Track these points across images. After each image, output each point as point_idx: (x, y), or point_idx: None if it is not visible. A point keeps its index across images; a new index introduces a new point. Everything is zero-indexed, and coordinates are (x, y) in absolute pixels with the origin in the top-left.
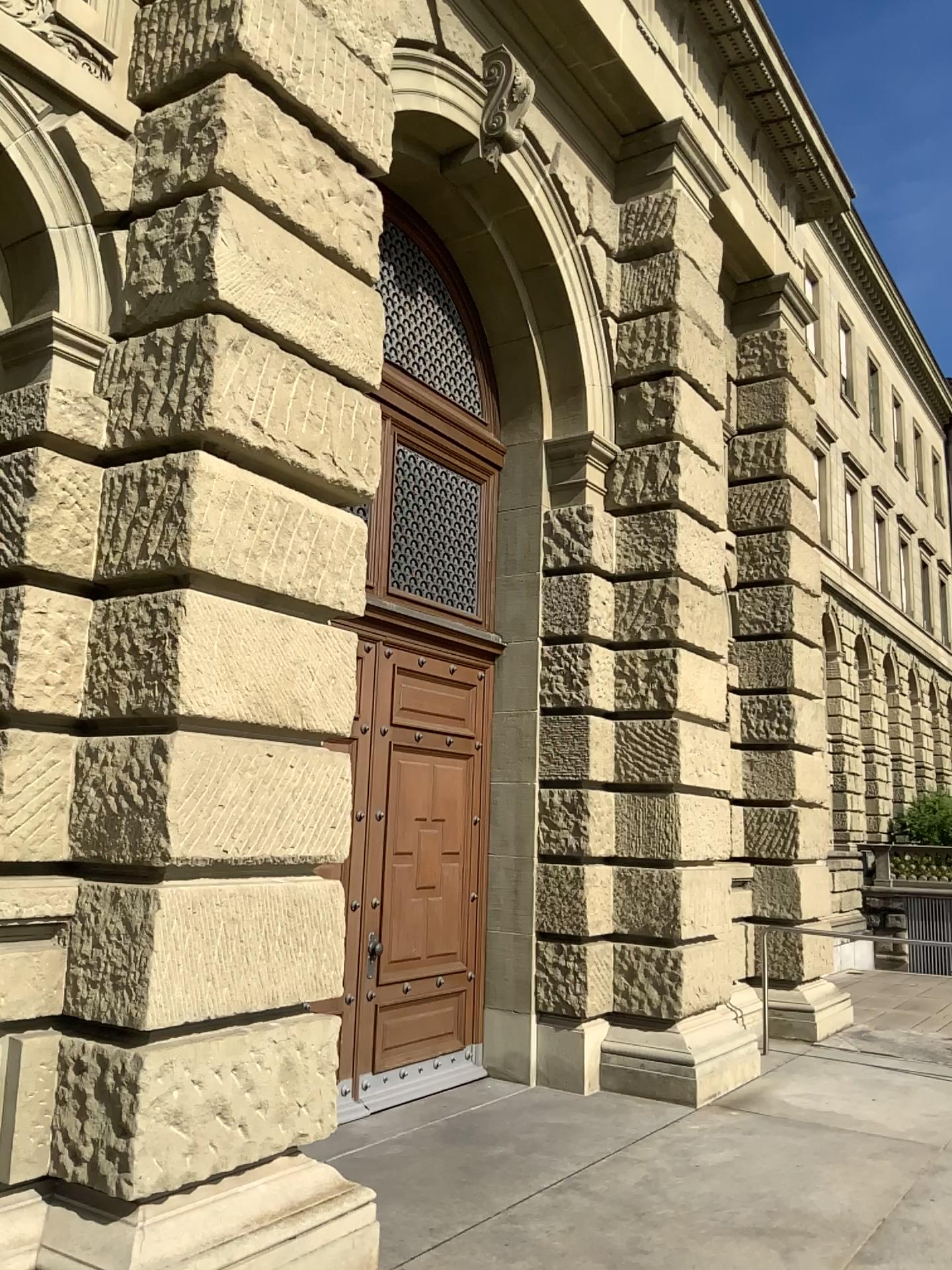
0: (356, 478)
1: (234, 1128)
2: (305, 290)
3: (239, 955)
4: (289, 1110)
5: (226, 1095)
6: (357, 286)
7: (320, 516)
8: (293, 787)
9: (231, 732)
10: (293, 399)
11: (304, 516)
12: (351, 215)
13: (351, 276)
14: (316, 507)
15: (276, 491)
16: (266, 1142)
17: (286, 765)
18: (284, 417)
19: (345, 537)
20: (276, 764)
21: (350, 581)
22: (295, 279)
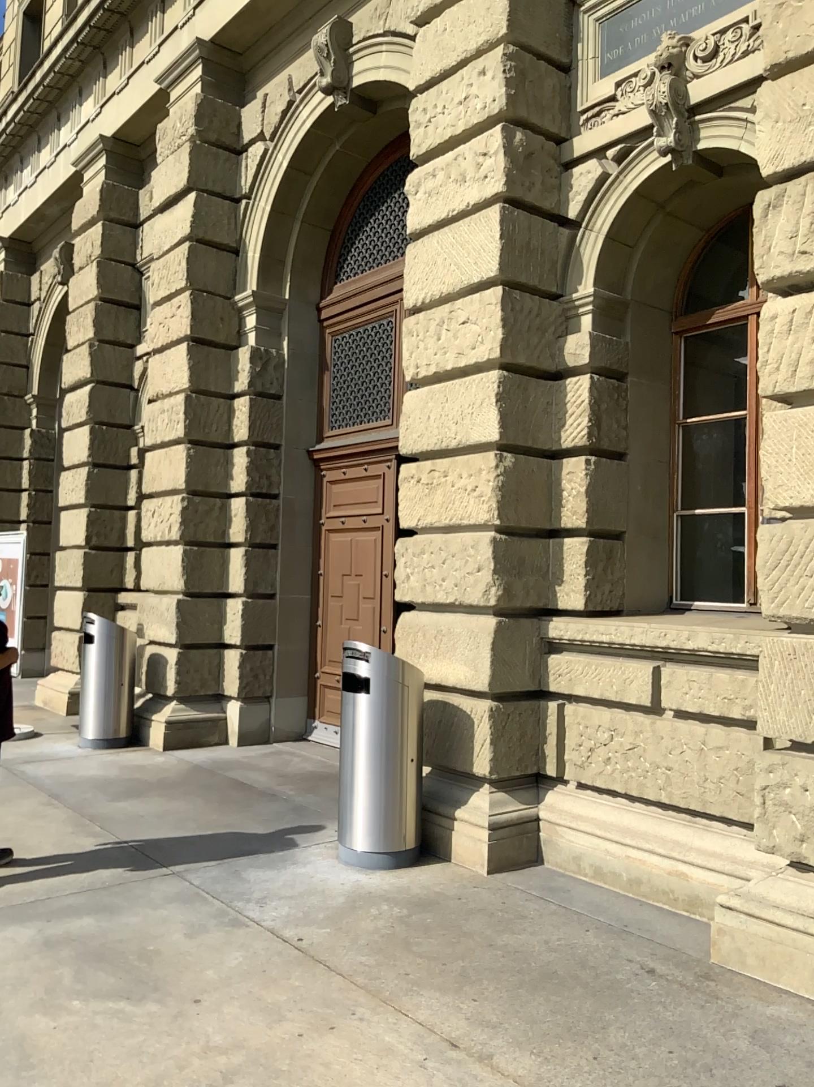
0: None
1: None
2: None
3: None
4: None
5: None
6: None
7: None
8: None
9: None
10: None
11: None
12: None
13: None
14: None
15: None
16: None
17: None
18: None
19: None
20: None
21: None
22: None
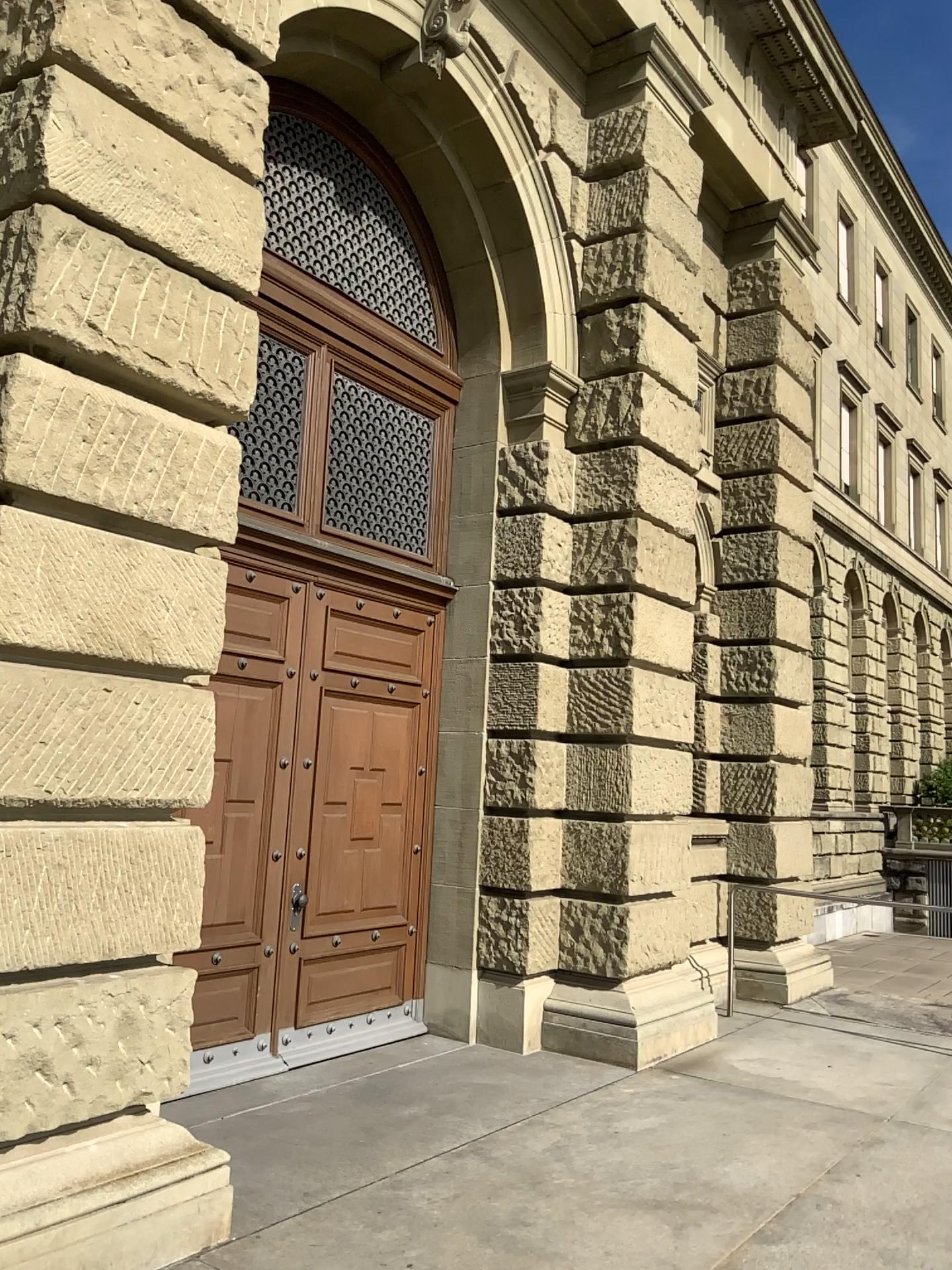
0: (223, 393)
1: (57, 1085)
2: (161, 182)
3: (67, 902)
4: (127, 1067)
5: (46, 1050)
6: (232, 183)
7: (177, 432)
8: (140, 724)
9: (61, 663)
10: (142, 303)
11: (156, 432)
12: (225, 105)
13: (223, 171)
14: (171, 422)
15: (120, 402)
16: (97, 1100)
17: (131, 700)
18: (130, 322)
19: (209, 456)
20: (118, 699)
21: (216, 505)
22: (148, 170)
